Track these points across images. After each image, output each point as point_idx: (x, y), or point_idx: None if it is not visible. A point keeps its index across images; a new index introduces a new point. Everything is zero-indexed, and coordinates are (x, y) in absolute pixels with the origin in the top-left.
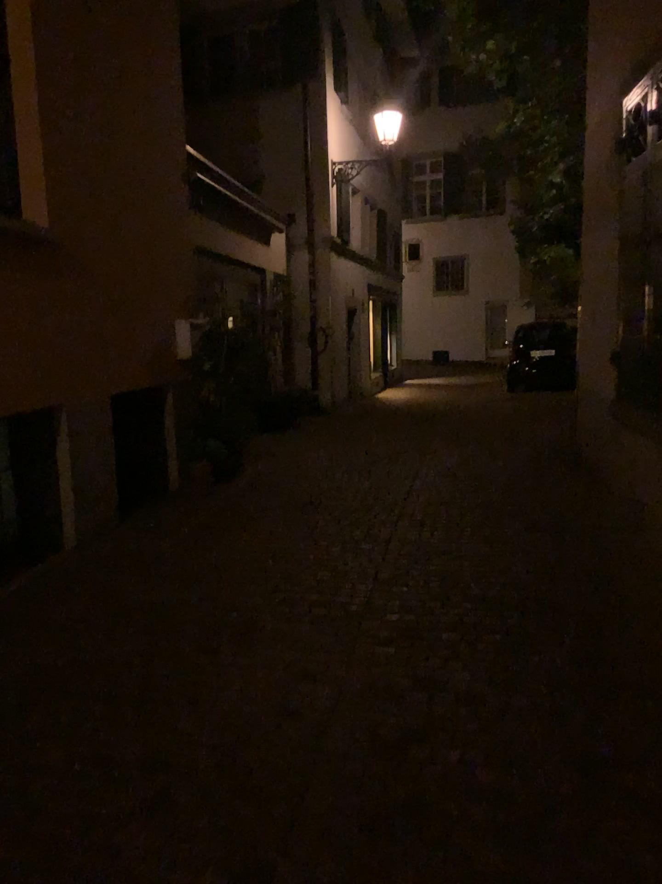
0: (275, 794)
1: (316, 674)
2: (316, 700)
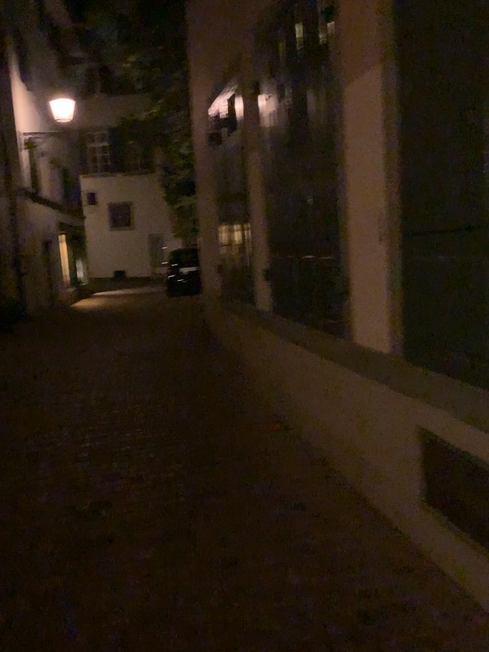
0: (11, 550)
1: (34, 483)
2: (36, 496)
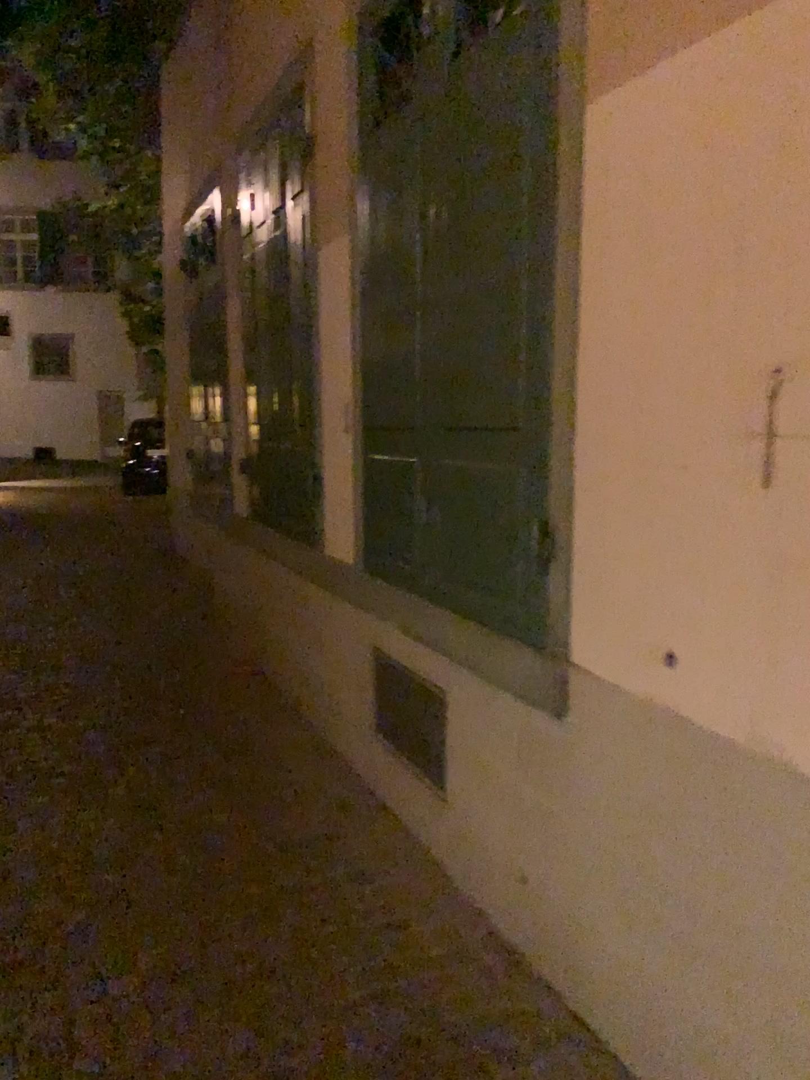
0: None
1: None
2: None
